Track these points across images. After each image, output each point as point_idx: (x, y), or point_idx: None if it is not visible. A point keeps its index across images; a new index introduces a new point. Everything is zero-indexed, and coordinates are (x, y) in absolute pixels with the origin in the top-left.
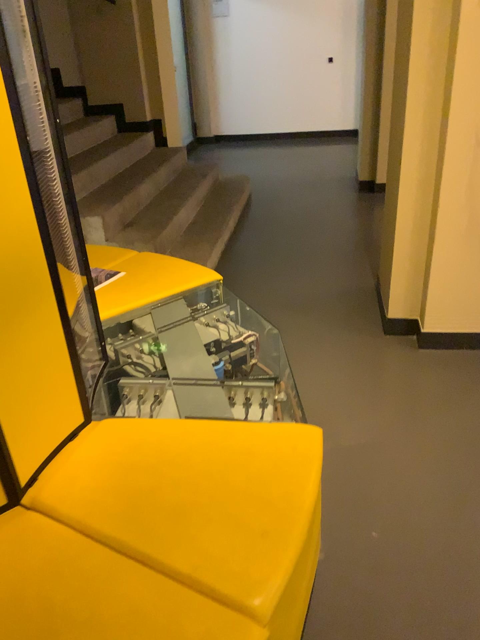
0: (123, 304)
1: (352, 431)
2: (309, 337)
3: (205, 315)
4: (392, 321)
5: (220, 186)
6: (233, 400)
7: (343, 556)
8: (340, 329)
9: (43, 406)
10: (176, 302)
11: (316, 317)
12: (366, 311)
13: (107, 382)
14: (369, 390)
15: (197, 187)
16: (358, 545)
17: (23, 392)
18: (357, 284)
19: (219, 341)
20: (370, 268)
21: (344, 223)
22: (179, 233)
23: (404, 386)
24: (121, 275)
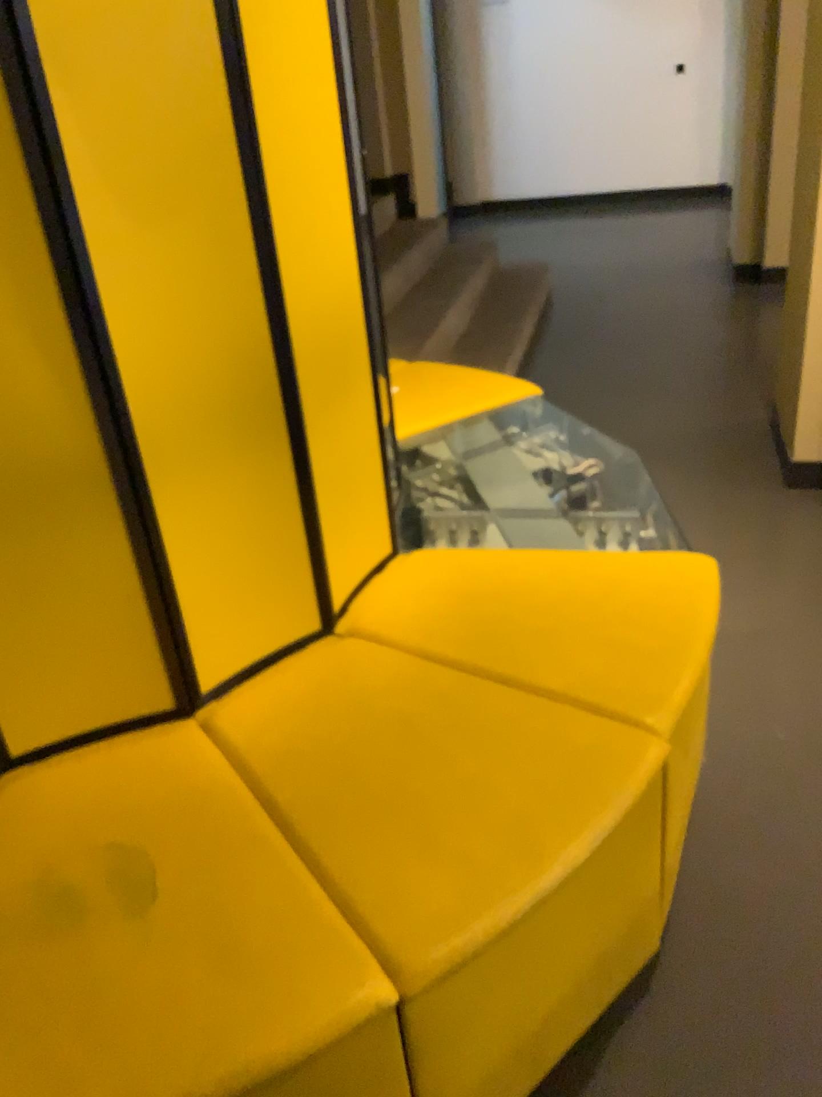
0: (408, 426)
1: (737, 611)
2: (664, 492)
3: (524, 440)
4: (795, 465)
5: (502, 279)
6: (580, 537)
7: (732, 754)
8: (712, 481)
9: (355, 519)
10: (480, 424)
11: (673, 465)
12: (752, 456)
13: (405, 518)
14: (761, 560)
15: (470, 280)
16: (753, 741)
17: (339, 495)
18: (736, 419)
19: (549, 472)
20: (756, 395)
21: (711, 330)
22: (450, 348)
23: (815, 555)
24: (395, 391)
